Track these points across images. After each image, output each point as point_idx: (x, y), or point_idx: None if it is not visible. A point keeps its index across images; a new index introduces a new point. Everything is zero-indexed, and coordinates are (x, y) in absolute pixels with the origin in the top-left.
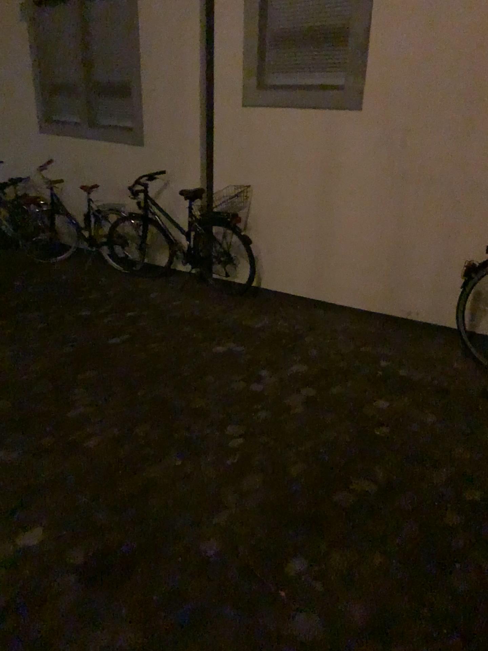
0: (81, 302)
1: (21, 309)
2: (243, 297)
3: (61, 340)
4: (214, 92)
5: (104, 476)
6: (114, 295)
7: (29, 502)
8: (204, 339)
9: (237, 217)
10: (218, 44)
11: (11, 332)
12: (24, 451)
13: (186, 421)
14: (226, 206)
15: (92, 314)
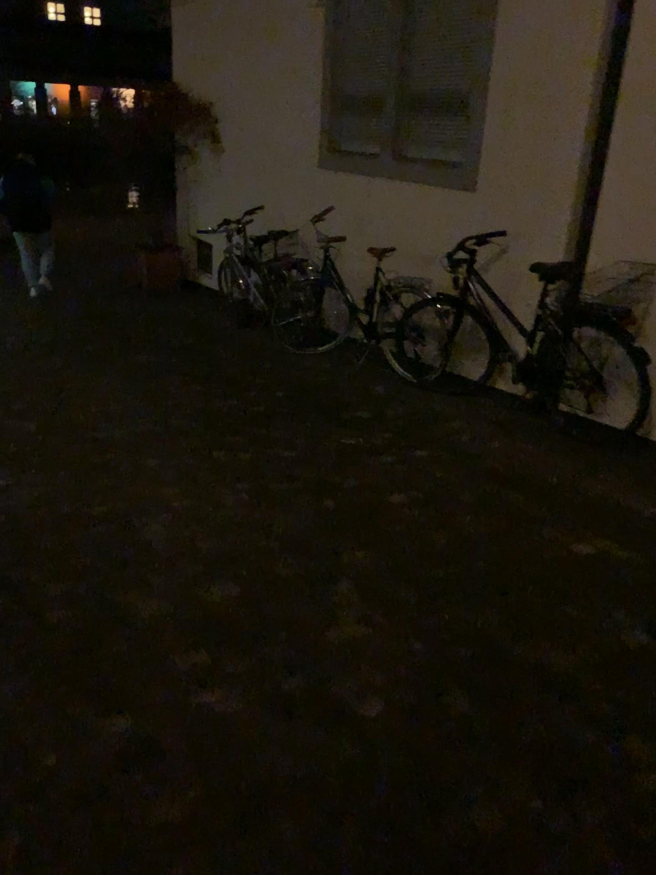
0: (350, 423)
1: (264, 423)
2: (612, 450)
3: (318, 484)
4: (615, 105)
5: (388, 798)
6: (399, 417)
7: (250, 824)
8: (553, 522)
9: (623, 315)
10: (637, 23)
11: (247, 460)
12: (250, 698)
13: (537, 698)
14: (605, 297)
15: (365, 447)
